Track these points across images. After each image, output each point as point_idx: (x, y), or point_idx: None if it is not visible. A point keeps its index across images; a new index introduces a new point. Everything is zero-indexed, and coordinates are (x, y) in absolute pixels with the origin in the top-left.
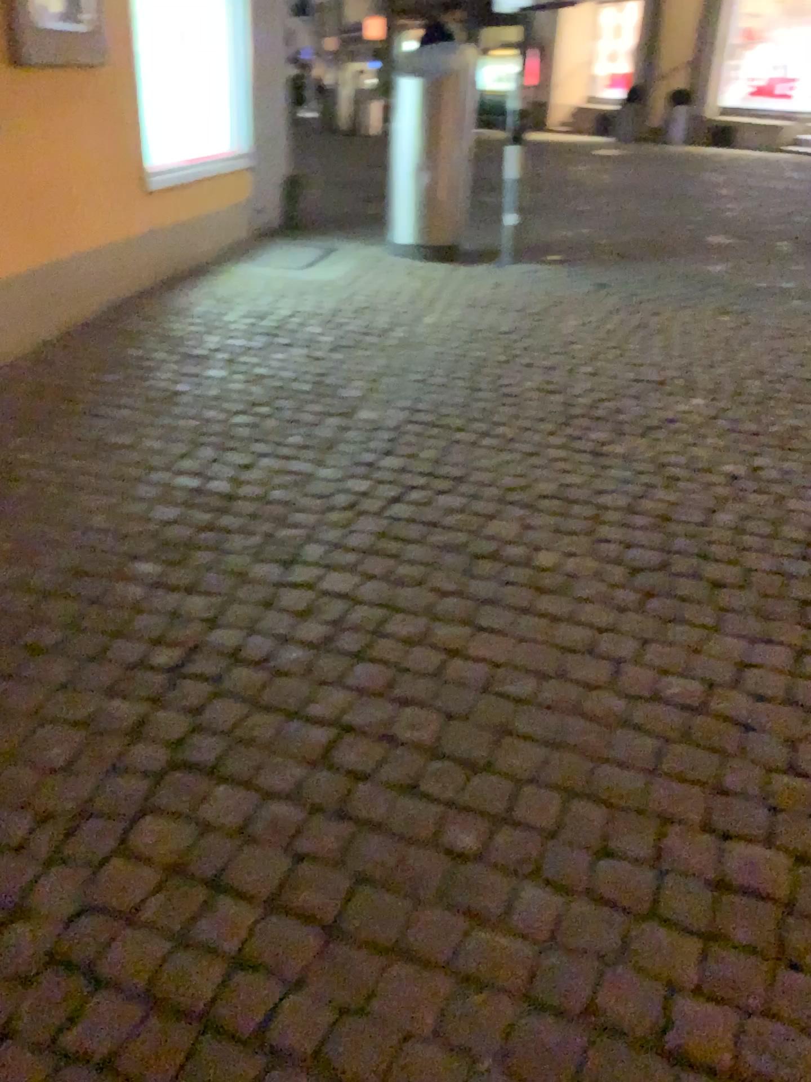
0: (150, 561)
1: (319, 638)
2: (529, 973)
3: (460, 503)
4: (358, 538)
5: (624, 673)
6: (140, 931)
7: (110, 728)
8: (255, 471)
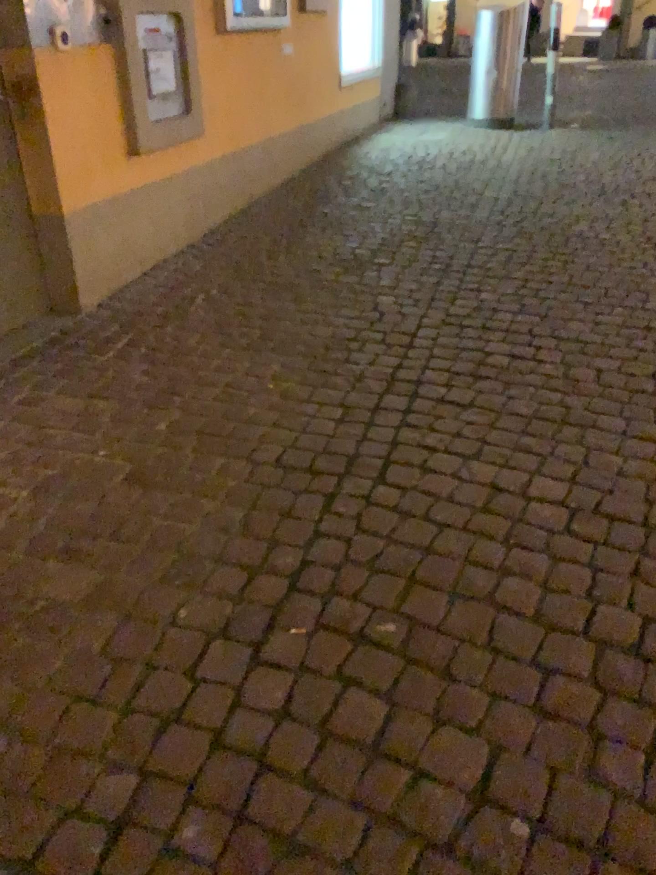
0: (413, 242)
1: (505, 260)
2: (624, 322)
3: (555, 221)
4: (508, 233)
5: (650, 265)
6: (475, 318)
7: (430, 282)
8: (444, 215)
